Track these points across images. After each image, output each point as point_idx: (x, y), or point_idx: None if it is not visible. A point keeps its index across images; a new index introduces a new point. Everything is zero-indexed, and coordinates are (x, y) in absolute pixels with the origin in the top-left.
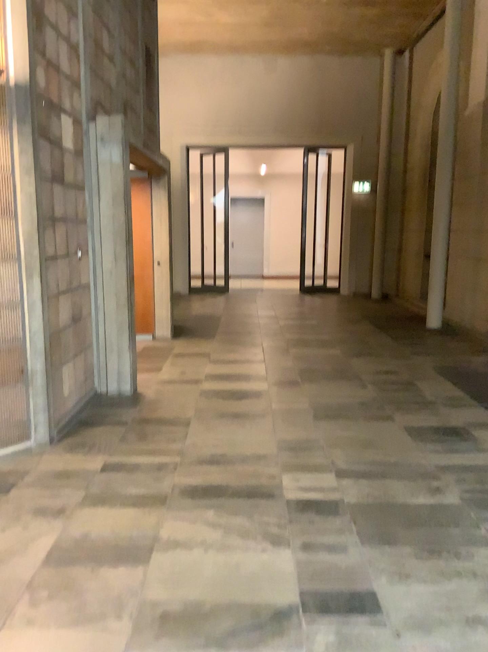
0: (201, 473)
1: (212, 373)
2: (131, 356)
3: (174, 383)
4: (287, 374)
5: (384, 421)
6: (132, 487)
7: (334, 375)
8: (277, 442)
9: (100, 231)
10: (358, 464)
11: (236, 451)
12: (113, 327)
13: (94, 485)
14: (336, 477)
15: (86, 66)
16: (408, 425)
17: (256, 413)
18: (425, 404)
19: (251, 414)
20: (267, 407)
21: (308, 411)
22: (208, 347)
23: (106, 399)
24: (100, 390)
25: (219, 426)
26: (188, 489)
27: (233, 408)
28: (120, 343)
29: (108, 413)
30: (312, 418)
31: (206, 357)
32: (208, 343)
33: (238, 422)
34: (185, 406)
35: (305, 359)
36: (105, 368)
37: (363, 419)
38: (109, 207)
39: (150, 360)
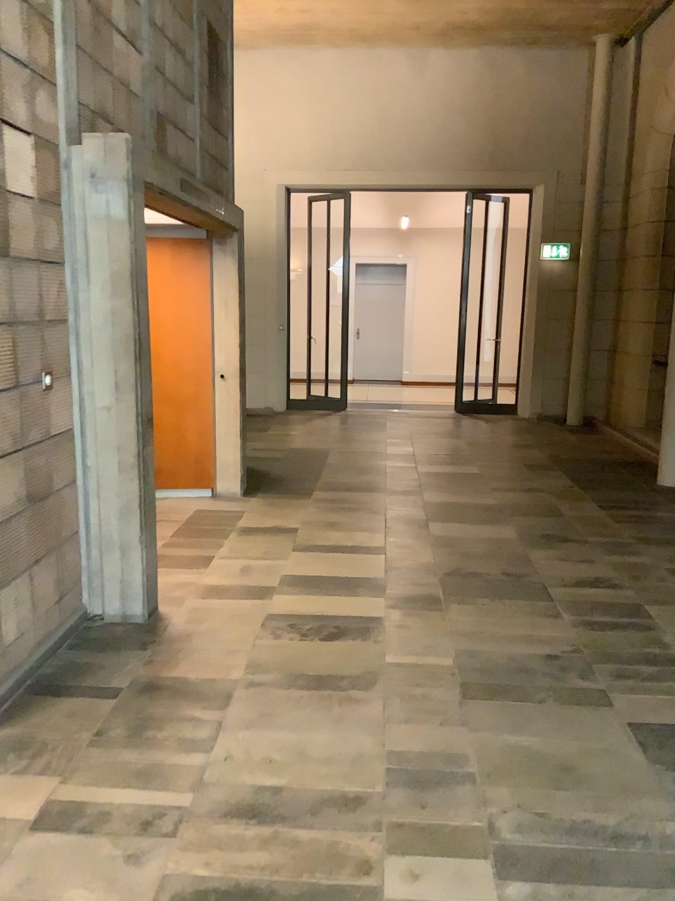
0: (224, 843)
1: (294, 574)
2: (145, 553)
3: (223, 595)
4: (420, 582)
5: (592, 705)
6: (76, 884)
7: (502, 587)
8: (385, 756)
9: (91, 337)
10: (541, 833)
11: (303, 780)
12: (113, 505)
13: (3, 873)
14: (495, 872)
15: (64, 44)
16: (638, 719)
17: (355, 674)
18: (668, 665)
19: (346, 677)
20: (377, 662)
21: (450, 673)
22: (296, 517)
23: (100, 628)
24: (92, 612)
25: (282, 707)
26: (186, 898)
27: (315, 660)
28: (126, 532)
29: (92, 663)
30: (457, 694)
31: (288, 538)
32: (297, 510)
33: (318, 700)
34: (231, 652)
35: (453, 549)
36: (101, 574)
37: (552, 698)
38: (108, 294)
39: (197, 542)
